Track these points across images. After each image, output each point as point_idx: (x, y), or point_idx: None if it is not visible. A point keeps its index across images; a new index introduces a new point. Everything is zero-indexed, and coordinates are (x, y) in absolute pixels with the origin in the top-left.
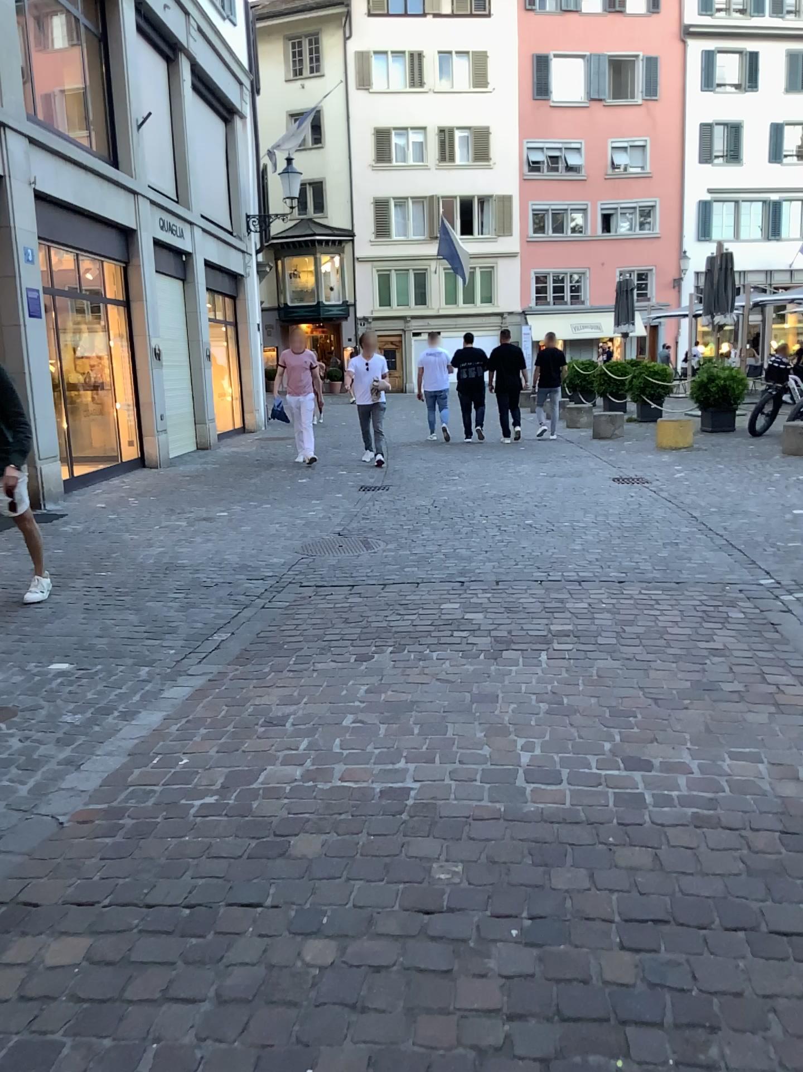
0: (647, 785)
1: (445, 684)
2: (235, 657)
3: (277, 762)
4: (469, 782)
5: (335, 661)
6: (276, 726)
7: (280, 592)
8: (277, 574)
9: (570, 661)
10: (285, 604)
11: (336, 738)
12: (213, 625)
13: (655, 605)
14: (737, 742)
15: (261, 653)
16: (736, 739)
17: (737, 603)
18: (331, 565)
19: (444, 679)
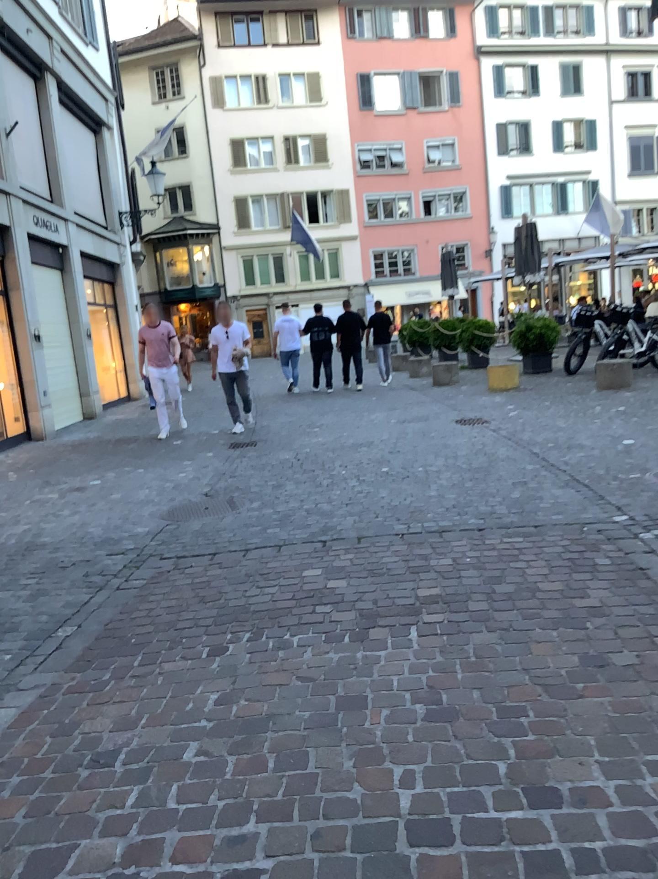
0: (563, 838)
1: (306, 683)
2: (74, 661)
3: (93, 834)
4: (335, 852)
5: (185, 657)
6: (102, 768)
7: (136, 570)
8: (135, 549)
9: (442, 638)
10: (139, 585)
11: (172, 783)
12: (58, 618)
13: (520, 557)
14: (655, 749)
15: (104, 654)
16: (652, 743)
17: (601, 548)
18: (190, 534)
19: (304, 676)
